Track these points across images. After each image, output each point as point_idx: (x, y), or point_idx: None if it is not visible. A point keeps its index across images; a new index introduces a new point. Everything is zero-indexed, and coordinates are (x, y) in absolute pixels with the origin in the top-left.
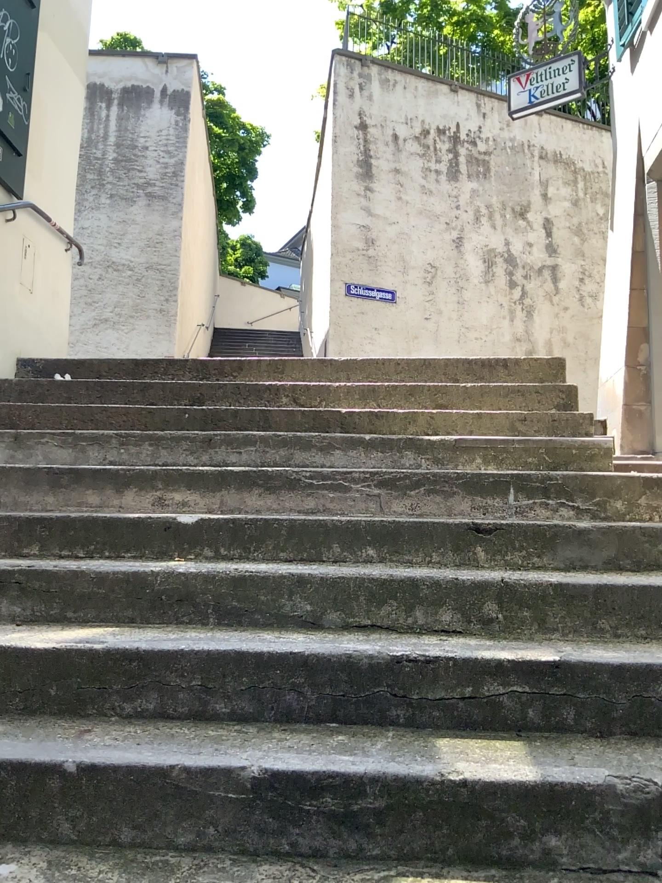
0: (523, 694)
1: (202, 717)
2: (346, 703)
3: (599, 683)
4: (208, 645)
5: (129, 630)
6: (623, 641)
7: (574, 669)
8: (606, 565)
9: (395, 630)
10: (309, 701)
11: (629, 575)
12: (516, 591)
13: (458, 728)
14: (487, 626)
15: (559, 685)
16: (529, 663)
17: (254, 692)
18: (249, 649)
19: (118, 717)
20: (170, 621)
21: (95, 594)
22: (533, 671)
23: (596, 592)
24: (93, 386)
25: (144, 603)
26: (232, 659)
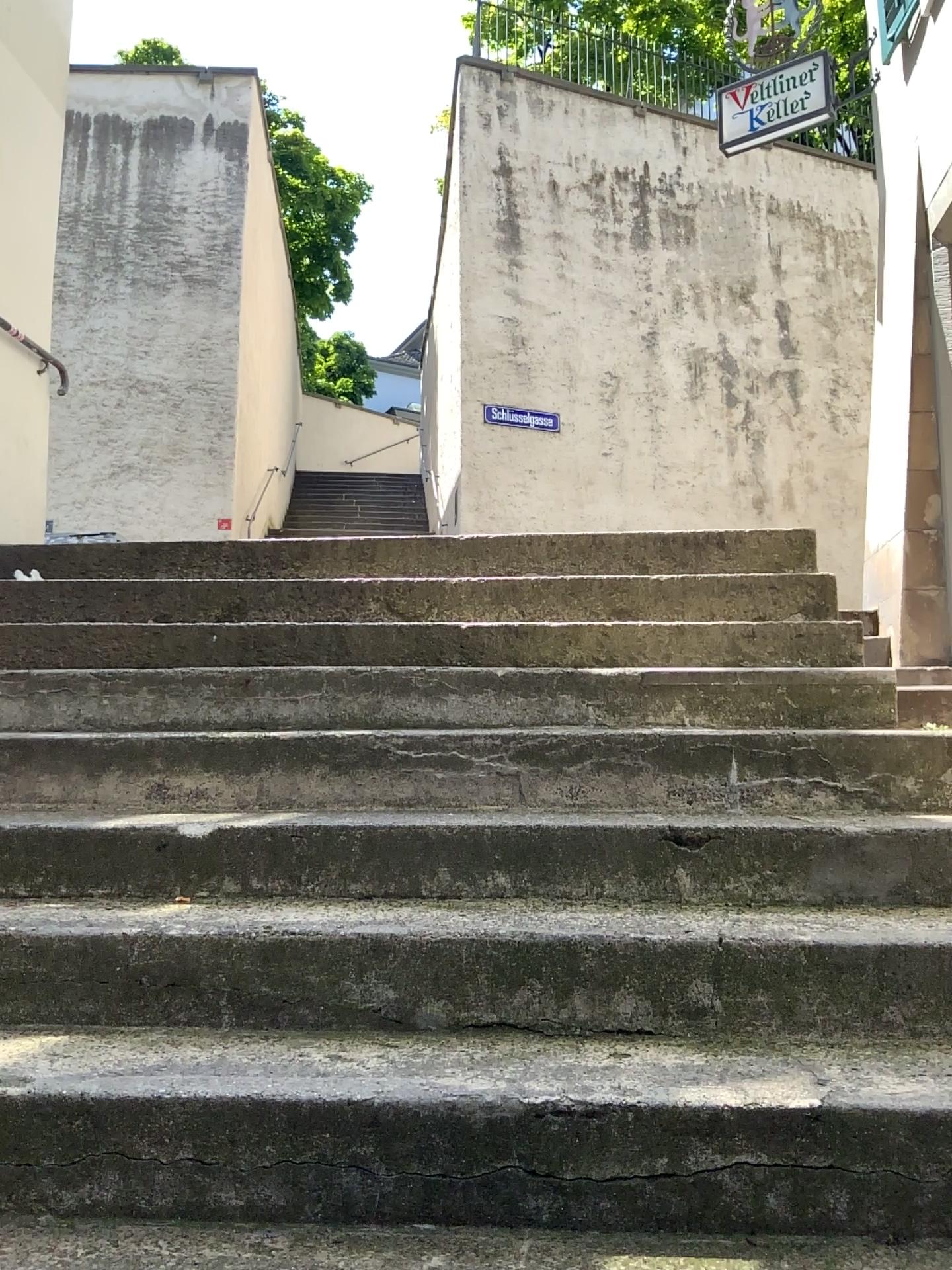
0: (759, 1170)
1: (196, 1219)
2: (448, 1187)
3: (891, 1148)
4: (206, 1085)
5: (80, 1048)
6: (930, 1052)
7: (848, 1121)
8: (892, 901)
9: (536, 1037)
10: (384, 1186)
11: (933, 917)
12: (743, 956)
13: (645, 1233)
14: (696, 1026)
15: (822, 1151)
16: (769, 1113)
17: (287, 1170)
18: (279, 1093)
19: (47, 1223)
20: (152, 1025)
21: (32, 973)
22: (776, 1126)
23: (878, 954)
24: (72, 591)
25: (113, 989)
26: (248, 1112)
